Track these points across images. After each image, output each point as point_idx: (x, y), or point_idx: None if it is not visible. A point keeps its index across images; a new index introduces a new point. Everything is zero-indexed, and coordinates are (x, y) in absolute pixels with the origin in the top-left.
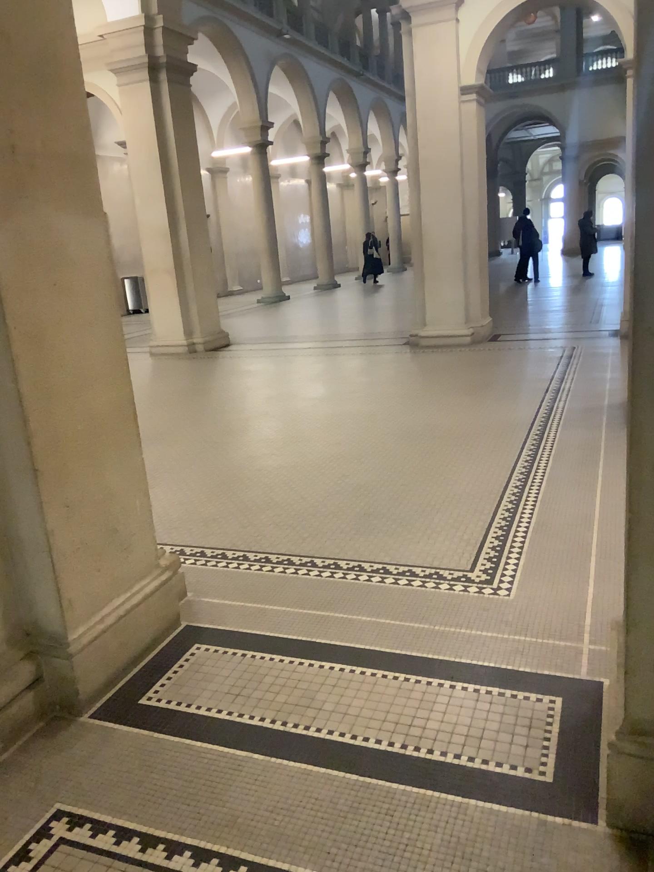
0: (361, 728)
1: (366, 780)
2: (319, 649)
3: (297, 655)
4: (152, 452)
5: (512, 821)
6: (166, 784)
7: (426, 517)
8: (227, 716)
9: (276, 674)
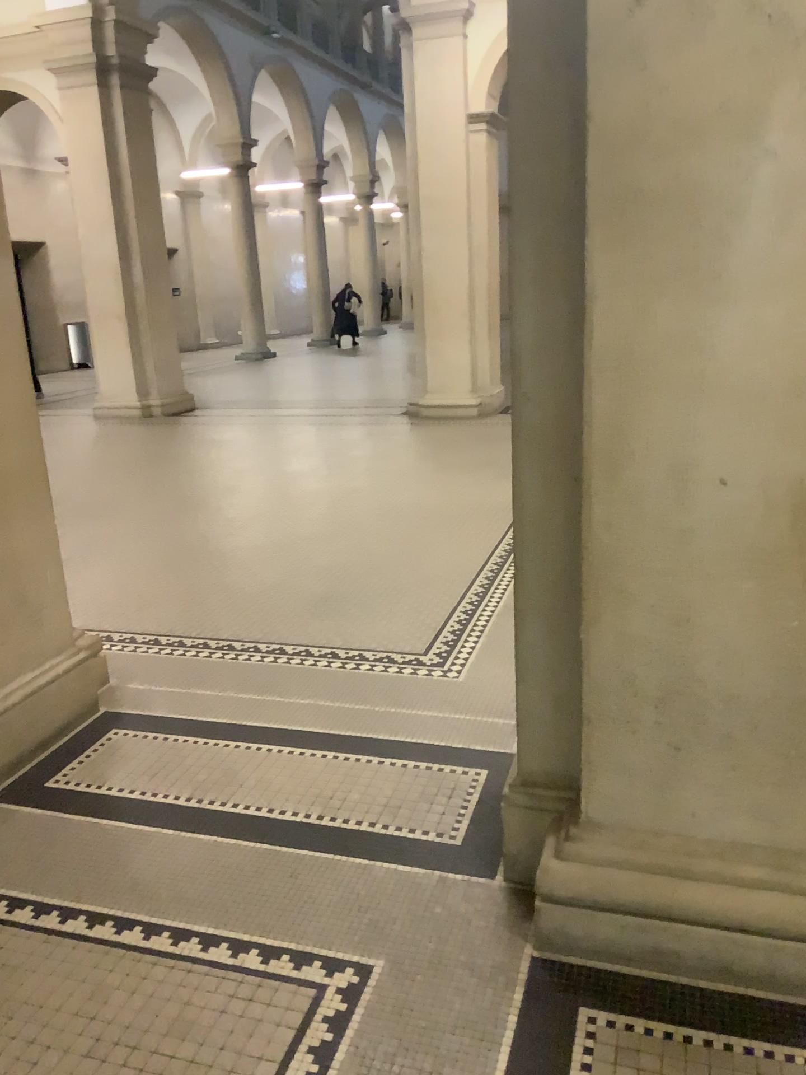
0: (279, 802)
1: (276, 847)
2: (248, 731)
3: (223, 737)
4: (85, 530)
5: (413, 877)
6: (68, 856)
7: (387, 601)
8: (140, 794)
9: (198, 755)
